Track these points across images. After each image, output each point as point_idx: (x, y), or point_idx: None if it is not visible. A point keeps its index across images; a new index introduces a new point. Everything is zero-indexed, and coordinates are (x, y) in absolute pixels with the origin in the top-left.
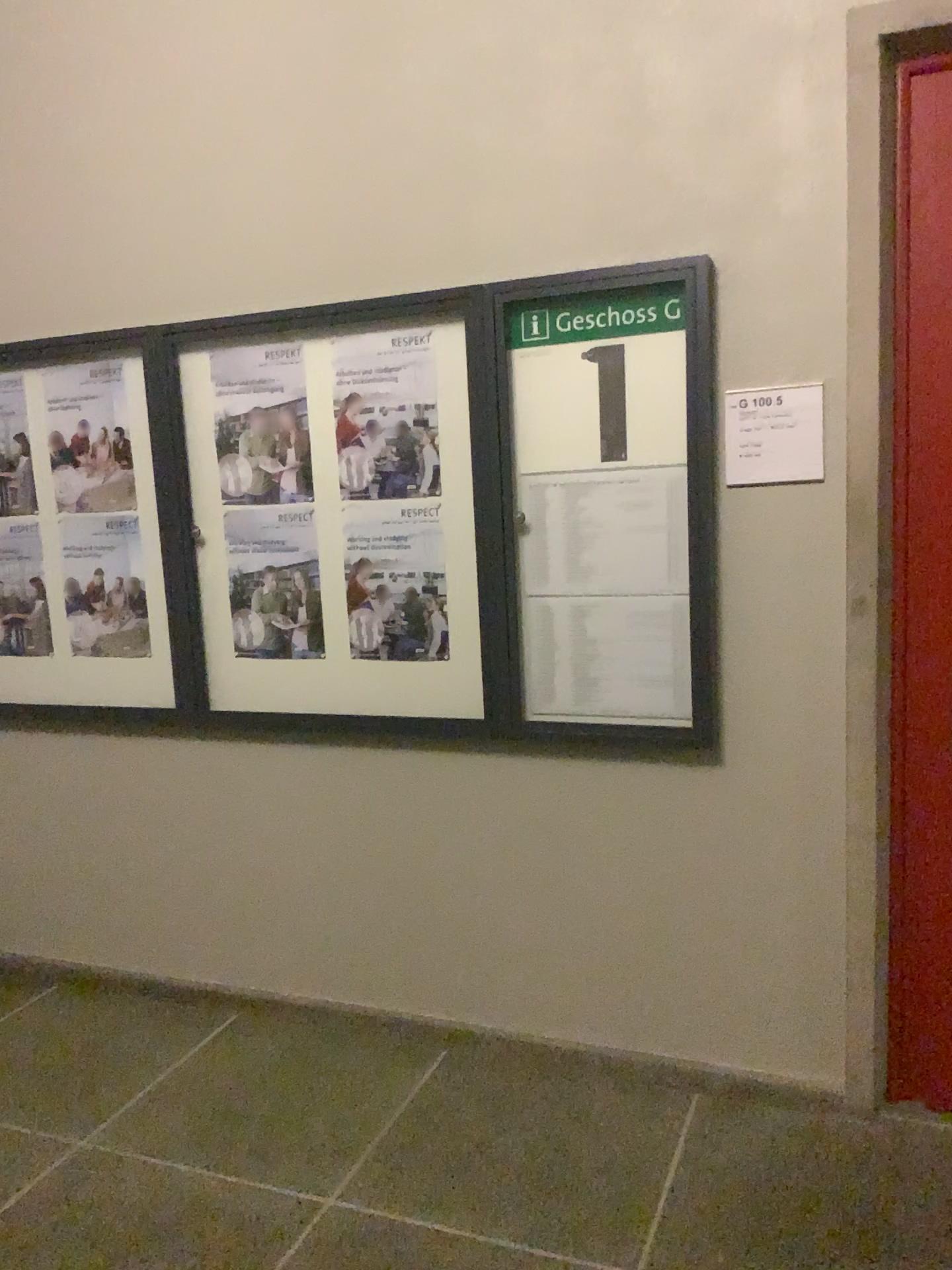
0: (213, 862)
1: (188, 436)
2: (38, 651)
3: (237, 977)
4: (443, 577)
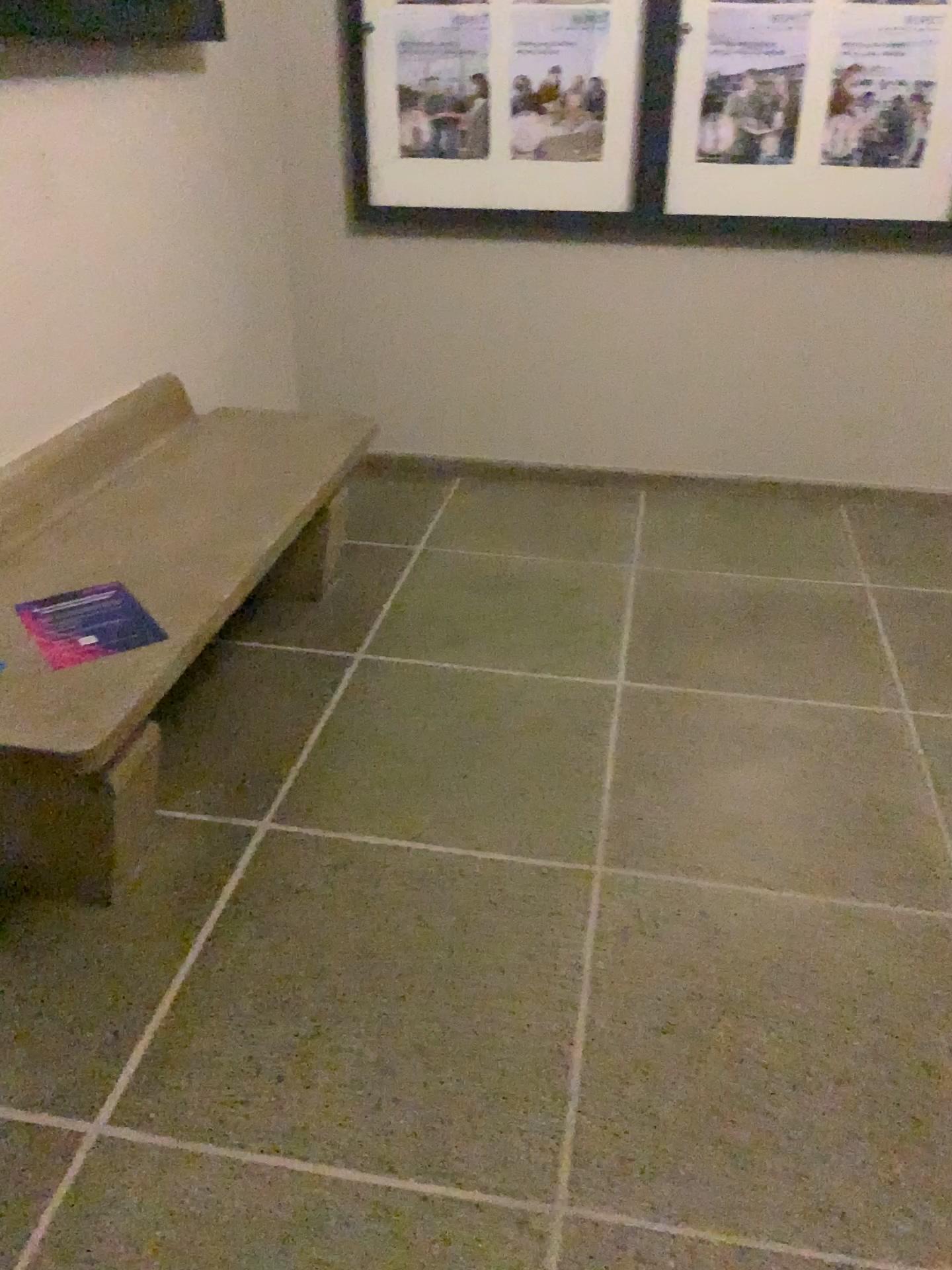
0: (632, 360)
1: None
2: (462, 155)
3: (641, 459)
4: (930, 86)
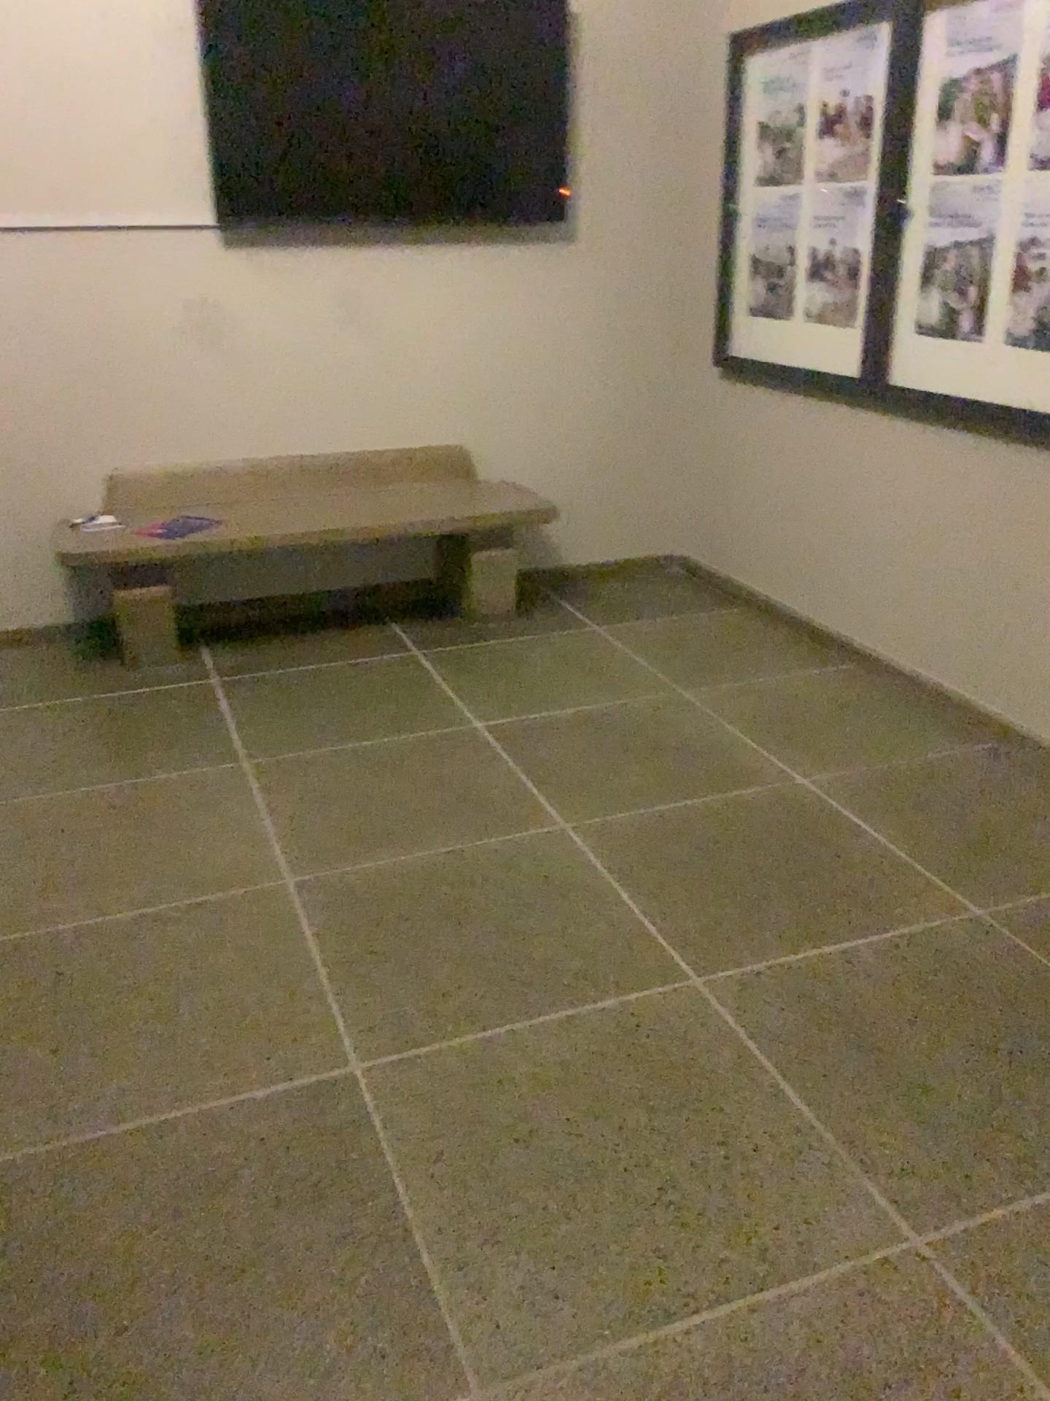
0: (867, 528)
1: (915, 102)
2: (784, 315)
3: (864, 634)
4: None
